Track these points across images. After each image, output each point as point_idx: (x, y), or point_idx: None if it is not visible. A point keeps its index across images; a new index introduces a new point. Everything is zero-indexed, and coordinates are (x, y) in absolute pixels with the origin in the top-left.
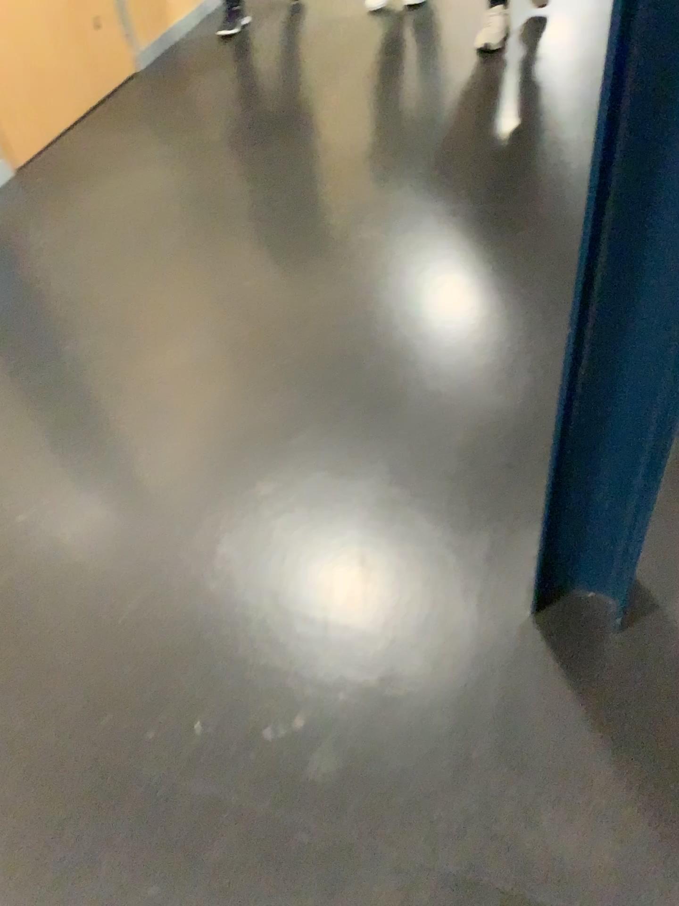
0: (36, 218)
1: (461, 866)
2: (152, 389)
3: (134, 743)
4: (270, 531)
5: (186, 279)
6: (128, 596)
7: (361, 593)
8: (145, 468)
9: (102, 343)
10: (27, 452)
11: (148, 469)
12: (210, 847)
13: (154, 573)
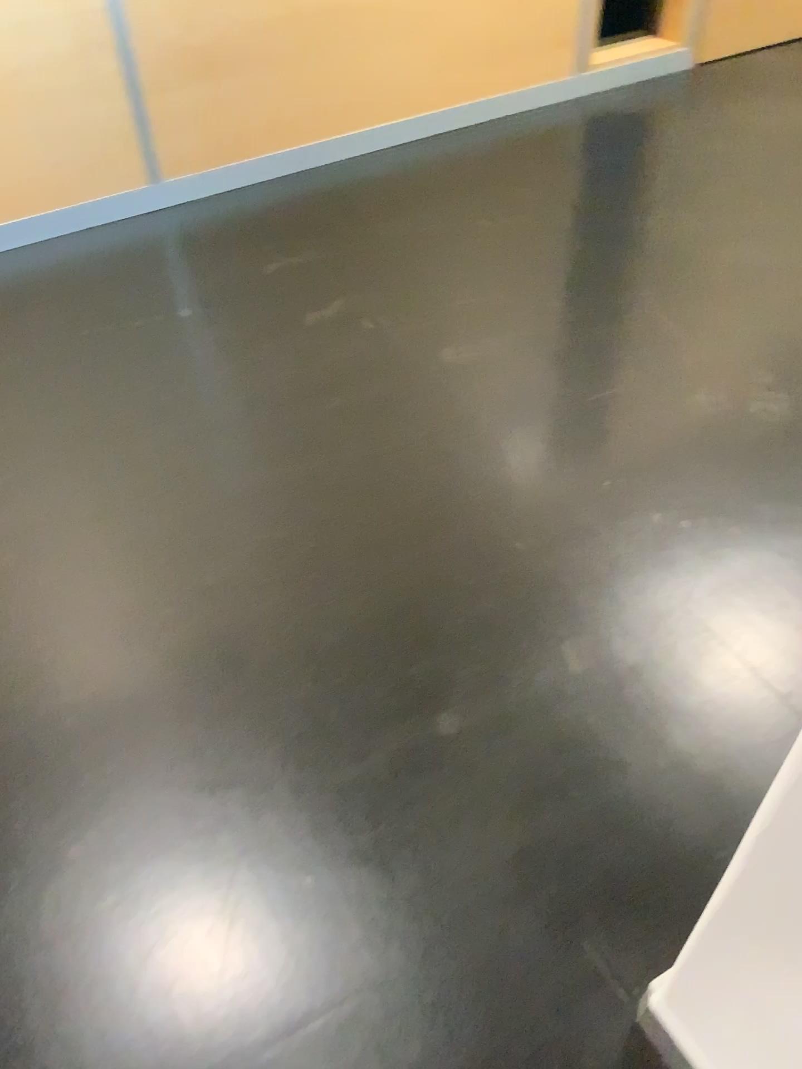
0: (692, 115)
1: (749, 665)
2: (713, 275)
3: (556, 467)
4: (747, 410)
5: (799, 212)
6: (605, 389)
7: (795, 485)
8: (671, 322)
9: (691, 226)
10: (585, 270)
11: (673, 324)
12: (573, 546)
13: (634, 386)
